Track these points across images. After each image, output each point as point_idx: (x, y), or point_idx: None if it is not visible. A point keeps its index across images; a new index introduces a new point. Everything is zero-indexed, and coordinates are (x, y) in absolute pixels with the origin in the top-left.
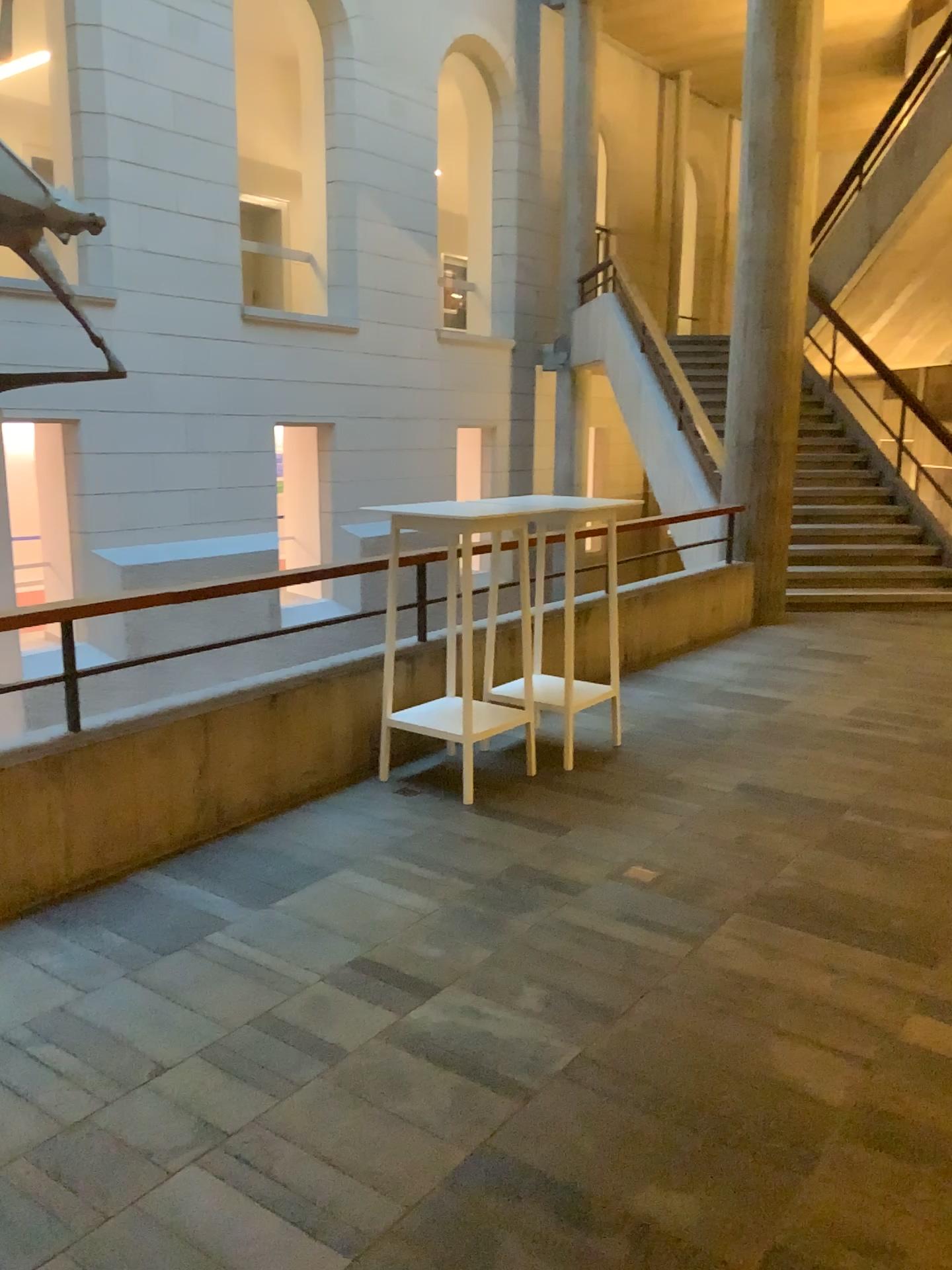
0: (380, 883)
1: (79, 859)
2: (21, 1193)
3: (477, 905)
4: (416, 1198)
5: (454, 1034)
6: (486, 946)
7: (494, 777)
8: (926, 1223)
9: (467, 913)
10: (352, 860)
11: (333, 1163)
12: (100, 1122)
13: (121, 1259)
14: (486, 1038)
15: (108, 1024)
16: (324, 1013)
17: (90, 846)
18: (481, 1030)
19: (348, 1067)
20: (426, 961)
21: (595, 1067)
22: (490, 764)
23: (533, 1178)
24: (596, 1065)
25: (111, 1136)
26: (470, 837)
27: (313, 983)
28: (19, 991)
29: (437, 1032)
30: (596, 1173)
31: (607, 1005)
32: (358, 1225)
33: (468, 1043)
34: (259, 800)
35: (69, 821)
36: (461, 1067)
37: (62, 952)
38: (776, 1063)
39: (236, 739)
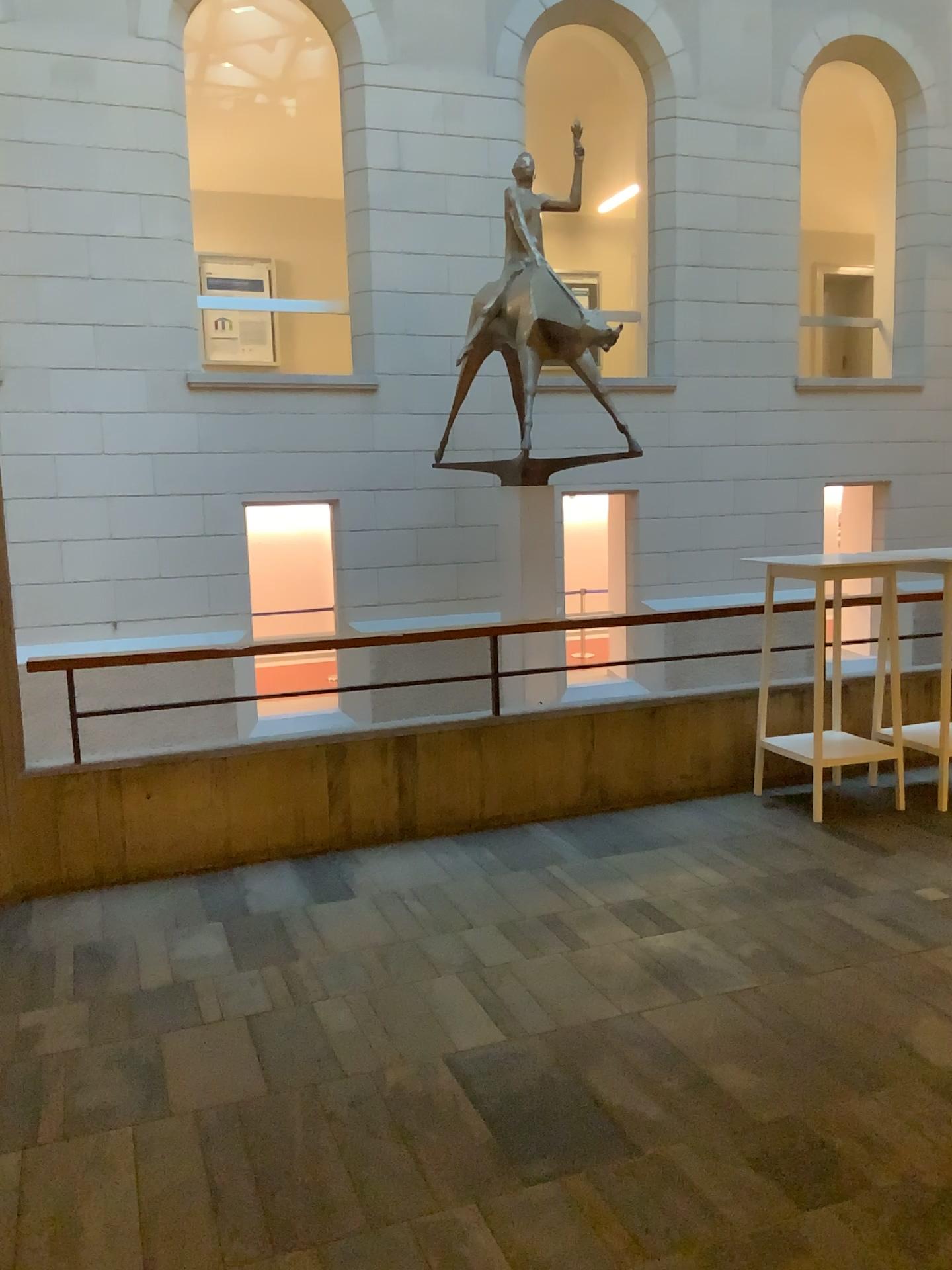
0: (696, 859)
1: (490, 806)
2: (361, 961)
3: (761, 887)
4: (570, 1023)
5: (670, 953)
6: (744, 911)
7: (861, 804)
8: (932, 1140)
9: (747, 889)
10: (688, 842)
11: (534, 994)
12: (420, 942)
13: (392, 1001)
14: (691, 960)
15: (456, 899)
16: (590, 922)
17: (499, 799)
18: (692, 956)
19: (582, 953)
20: (689, 911)
21: (756, 994)
22: (865, 794)
23: (654, 1035)
24: (760, 994)
25: (421, 950)
26: (800, 843)
27: (596, 905)
28: (419, 873)
29: (658, 949)
30: (700, 1045)
31: (805, 964)
32: (527, 1025)
33: (675, 960)
34: (640, 791)
35: (484, 777)
36: (658, 970)
37: (454, 858)
38: (911, 1028)
39: (622, 739)
